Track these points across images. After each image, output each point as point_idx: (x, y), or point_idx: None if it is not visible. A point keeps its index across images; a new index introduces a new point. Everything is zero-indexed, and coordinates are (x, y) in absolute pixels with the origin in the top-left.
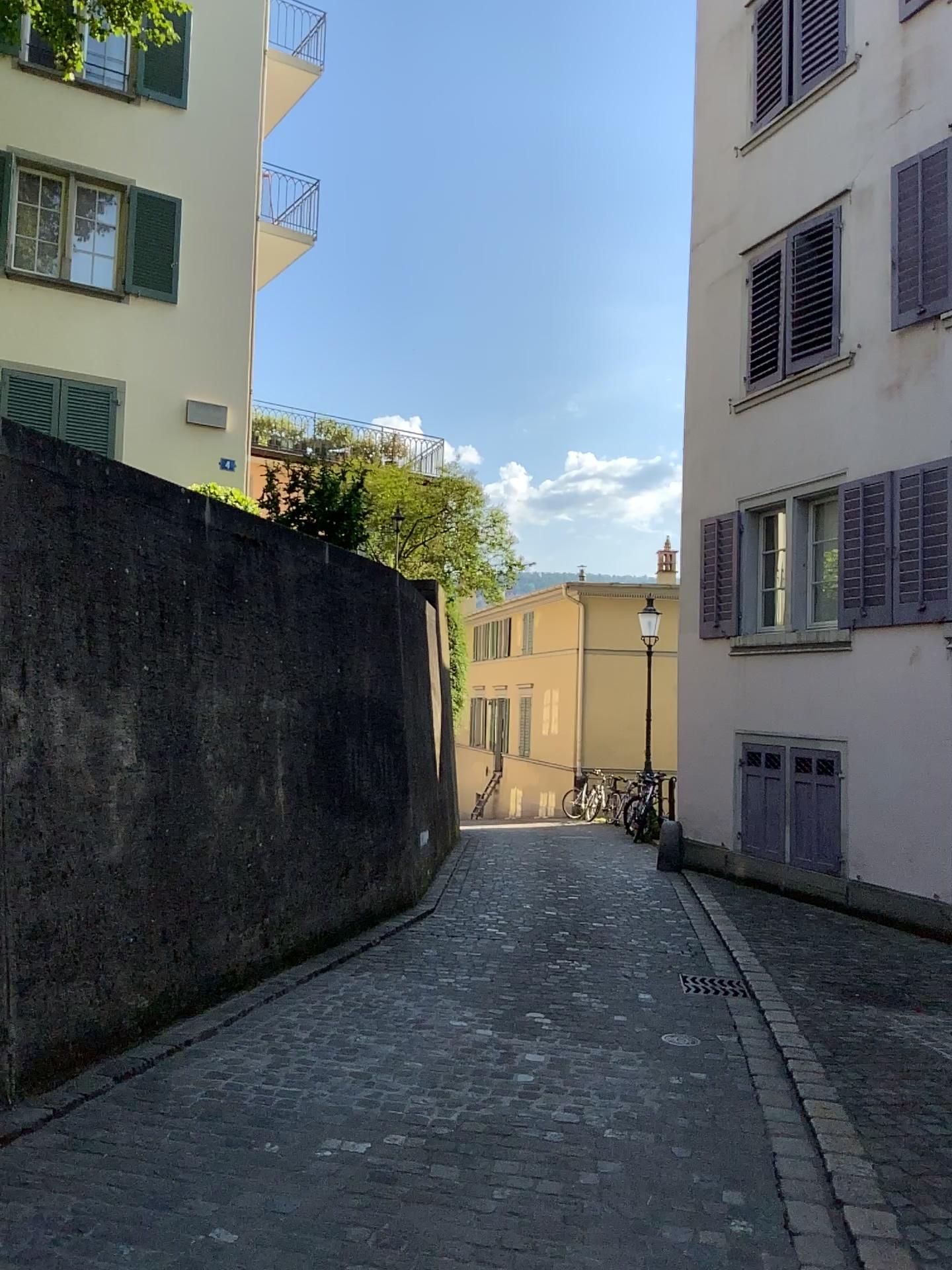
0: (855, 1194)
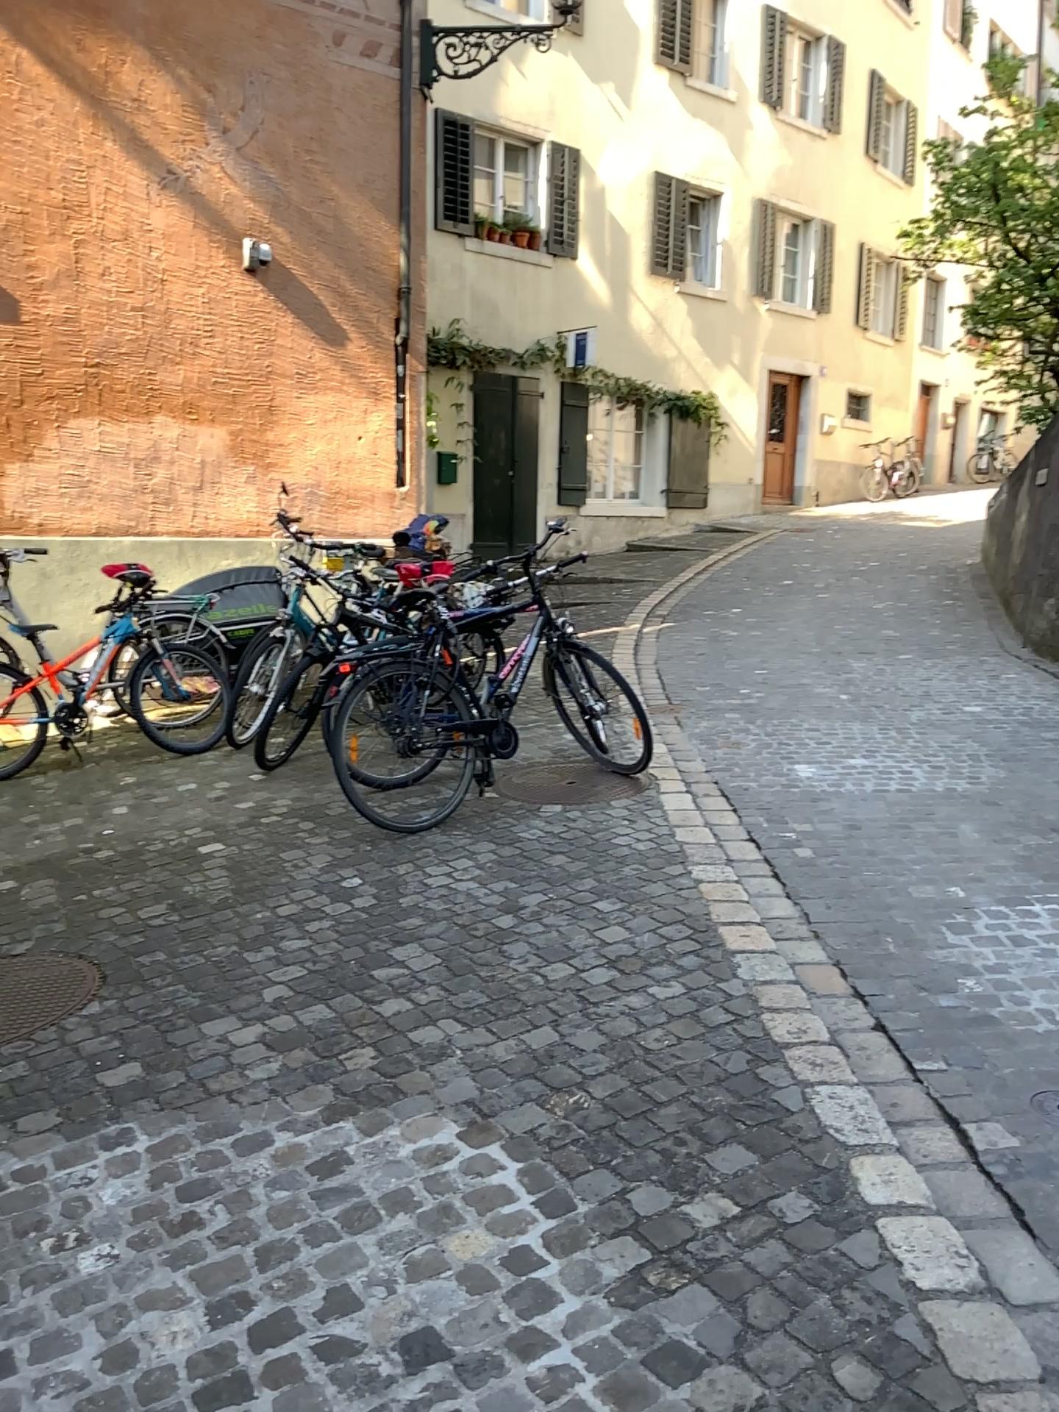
0: (708, 853)
